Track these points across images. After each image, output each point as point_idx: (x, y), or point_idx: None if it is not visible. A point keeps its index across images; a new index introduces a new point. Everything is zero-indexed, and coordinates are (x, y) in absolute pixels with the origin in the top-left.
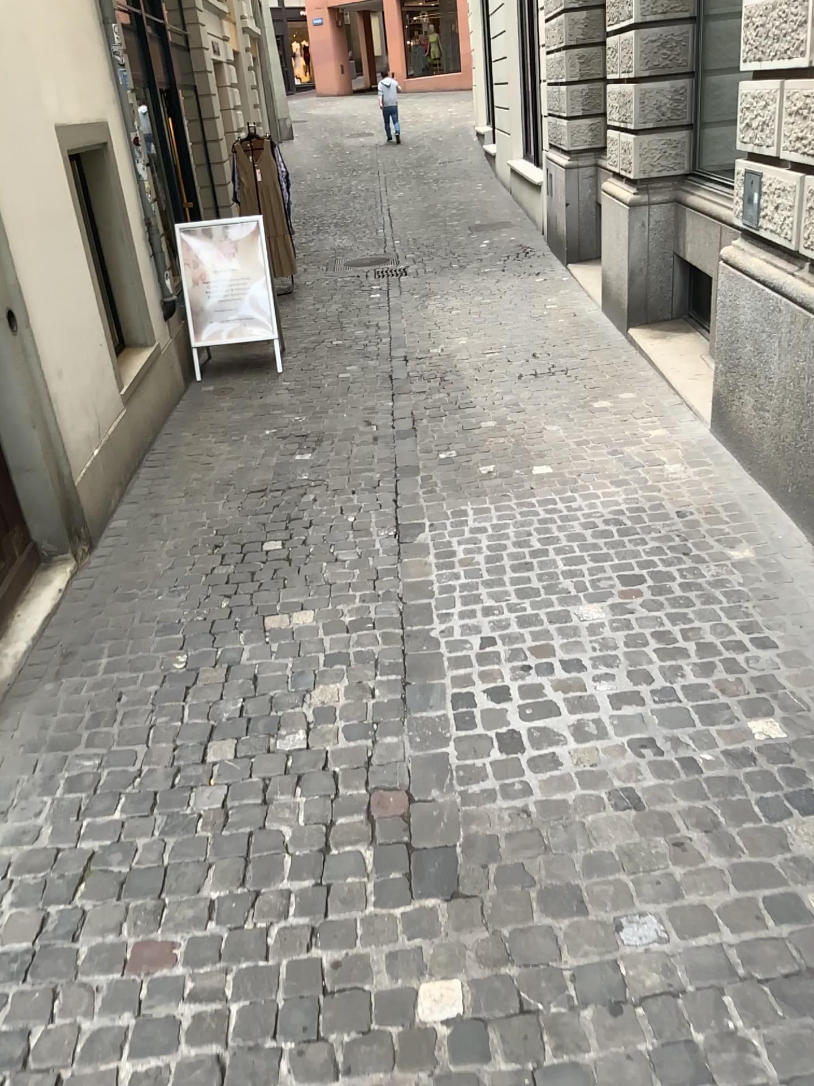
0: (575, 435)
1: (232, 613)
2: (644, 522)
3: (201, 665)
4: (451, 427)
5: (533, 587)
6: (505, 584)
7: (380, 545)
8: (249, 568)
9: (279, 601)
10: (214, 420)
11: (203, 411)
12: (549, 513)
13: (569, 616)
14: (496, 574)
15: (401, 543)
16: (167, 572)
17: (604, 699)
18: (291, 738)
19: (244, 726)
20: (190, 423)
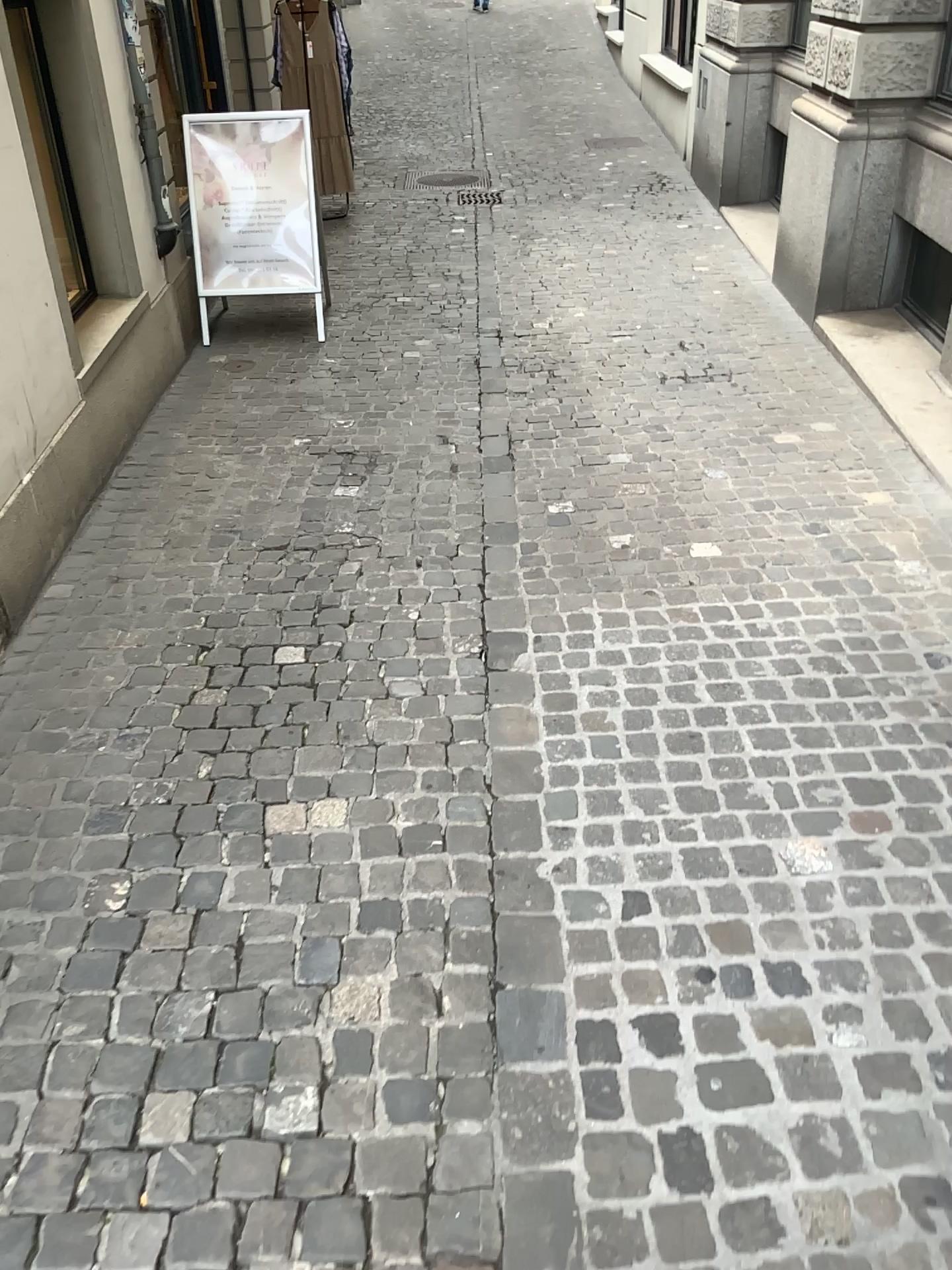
0: (751, 494)
1: (215, 794)
2: (873, 672)
3: (153, 907)
4: (566, 462)
5: (705, 789)
6: (659, 777)
7: (459, 673)
8: (250, 699)
9: (292, 775)
10: (220, 419)
11: (207, 403)
12: (721, 639)
13: (768, 862)
14: (643, 754)
15: (490, 675)
16: (121, 695)
17: (846, 1067)
18: (293, 1106)
19: (214, 1065)
20: (185, 421)
